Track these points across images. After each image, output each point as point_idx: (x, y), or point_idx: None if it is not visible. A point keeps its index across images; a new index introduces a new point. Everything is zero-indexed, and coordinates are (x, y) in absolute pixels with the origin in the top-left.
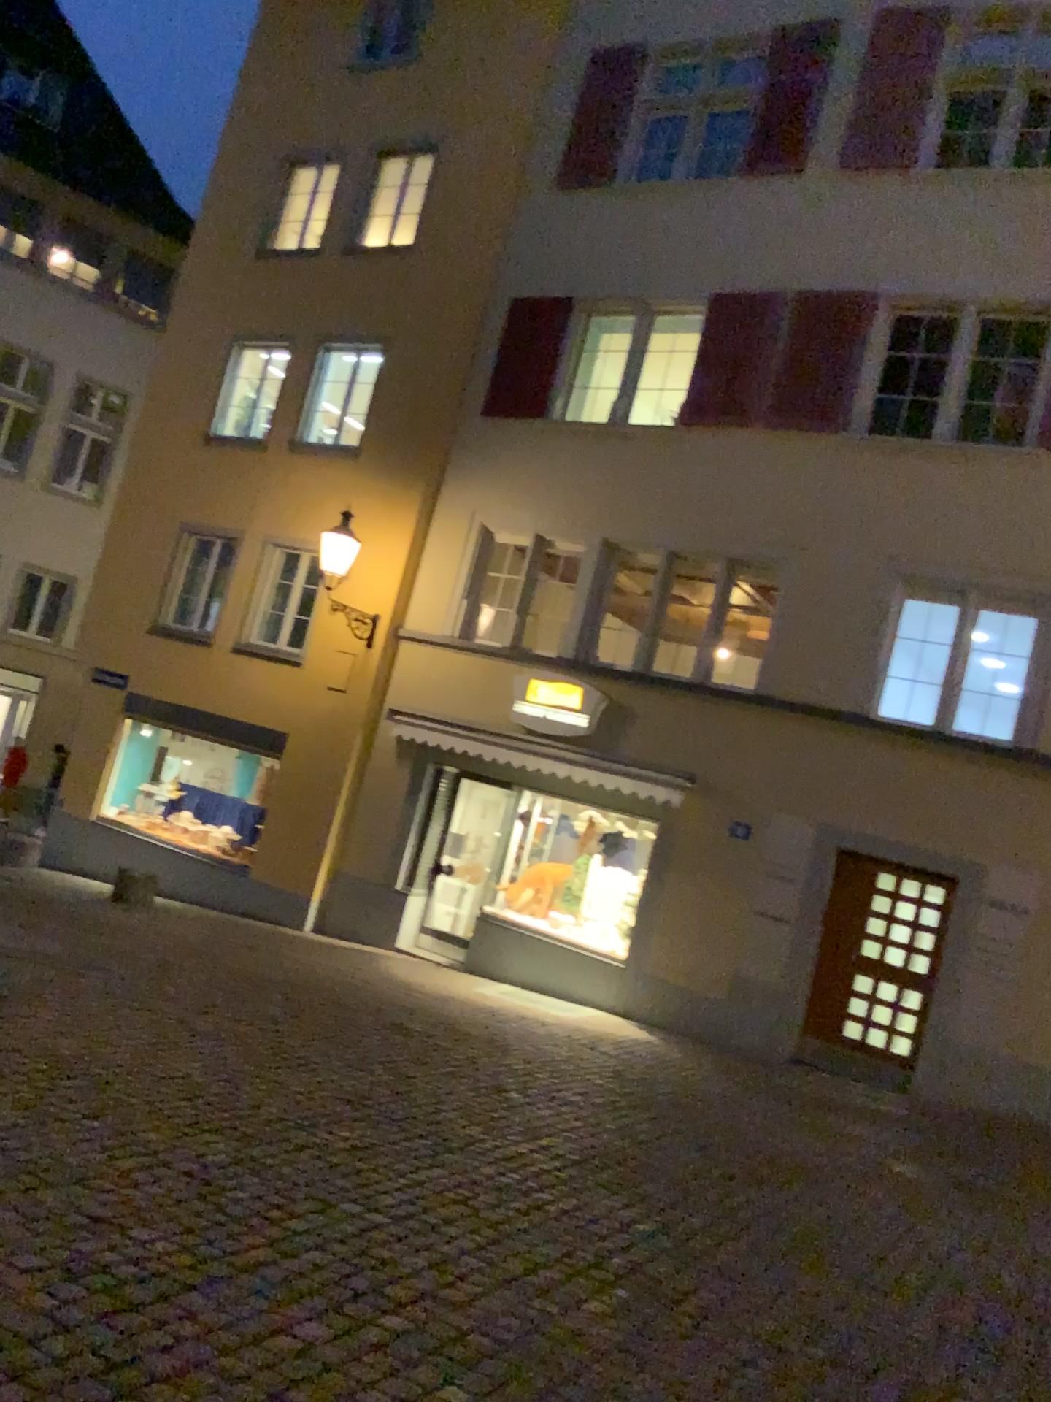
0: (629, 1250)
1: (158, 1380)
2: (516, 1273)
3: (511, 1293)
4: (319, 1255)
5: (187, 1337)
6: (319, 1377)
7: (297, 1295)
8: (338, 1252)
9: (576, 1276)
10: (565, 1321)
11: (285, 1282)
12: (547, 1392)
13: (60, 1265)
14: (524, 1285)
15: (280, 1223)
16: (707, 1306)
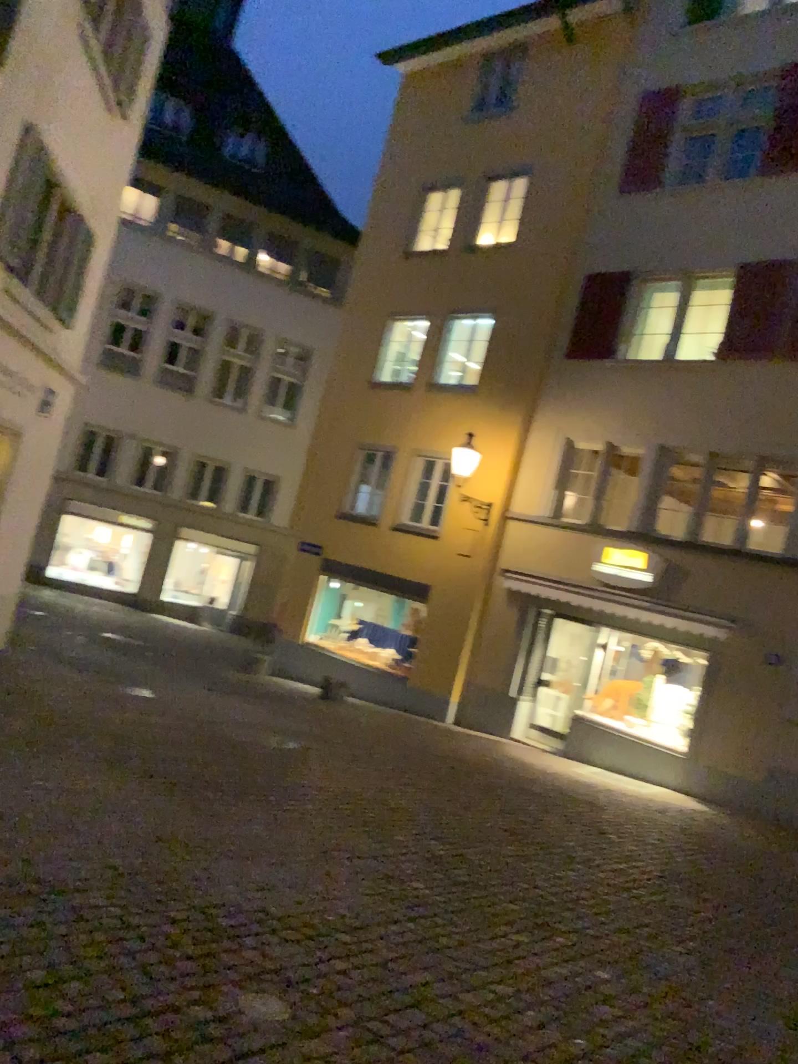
0: (698, 925)
1: (452, 948)
2: (629, 928)
3: (628, 936)
4: (515, 906)
5: (459, 932)
6: (531, 958)
7: (508, 922)
8: (524, 906)
9: (667, 934)
10: (662, 954)
11: (500, 915)
12: (656, 982)
13: (384, 894)
14: (635, 934)
15: (489, 889)
16: (750, 958)
